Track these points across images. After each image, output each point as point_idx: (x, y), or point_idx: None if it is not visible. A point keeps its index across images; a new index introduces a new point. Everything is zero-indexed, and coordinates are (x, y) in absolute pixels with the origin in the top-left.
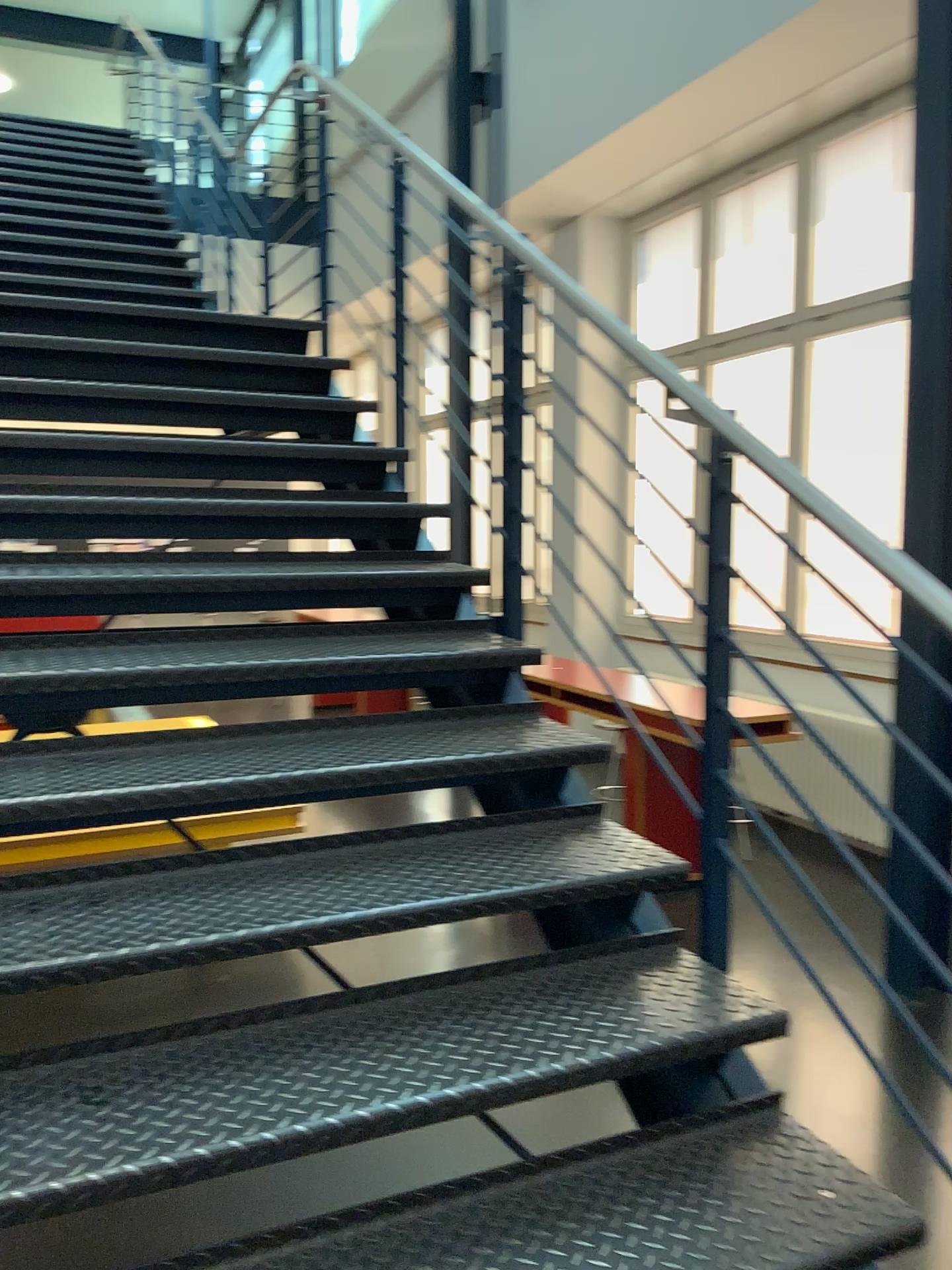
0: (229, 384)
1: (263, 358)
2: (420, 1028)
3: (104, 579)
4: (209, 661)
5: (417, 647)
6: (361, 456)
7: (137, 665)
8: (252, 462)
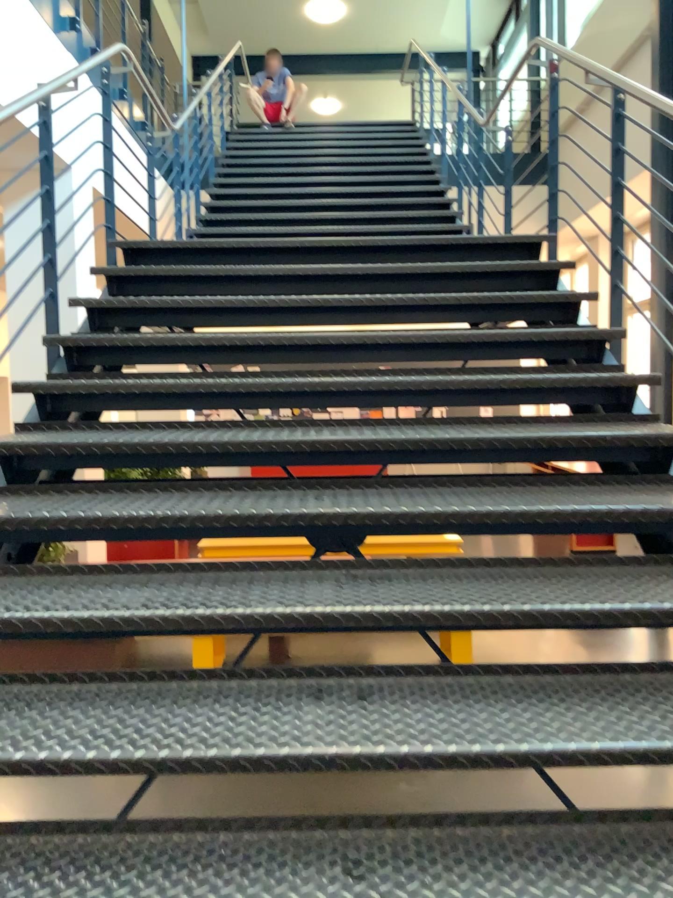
0: (478, 287)
1: (504, 266)
2: (642, 865)
3: (381, 437)
4: (457, 505)
5: (635, 500)
6: (582, 338)
7: (403, 505)
8: (494, 346)
